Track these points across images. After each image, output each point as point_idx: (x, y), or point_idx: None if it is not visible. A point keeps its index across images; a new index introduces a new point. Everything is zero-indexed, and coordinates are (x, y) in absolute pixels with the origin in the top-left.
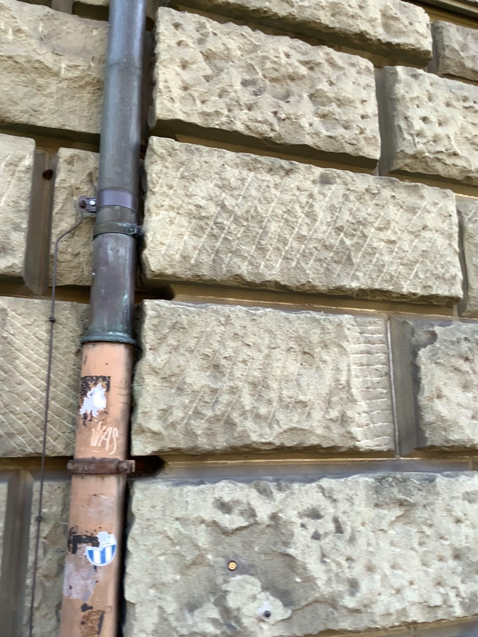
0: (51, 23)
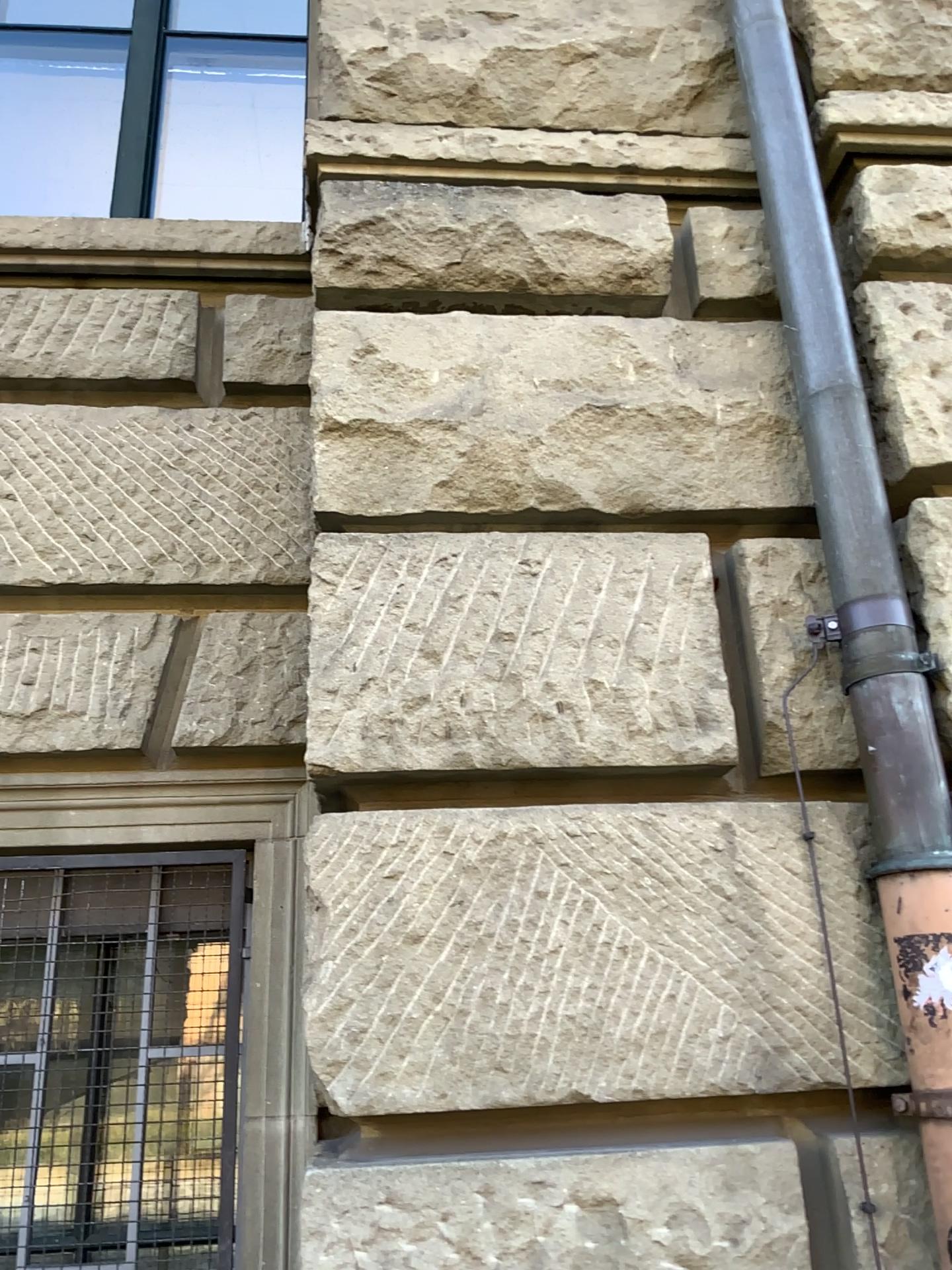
0: (682, 343)
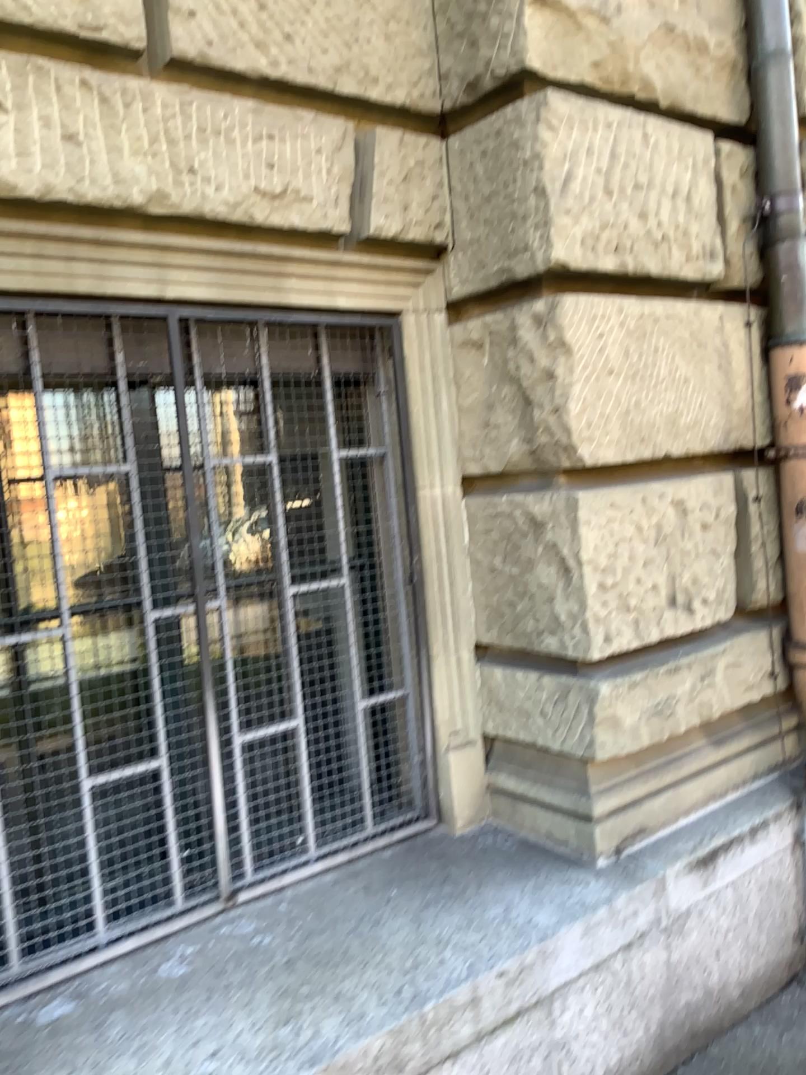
0: None
